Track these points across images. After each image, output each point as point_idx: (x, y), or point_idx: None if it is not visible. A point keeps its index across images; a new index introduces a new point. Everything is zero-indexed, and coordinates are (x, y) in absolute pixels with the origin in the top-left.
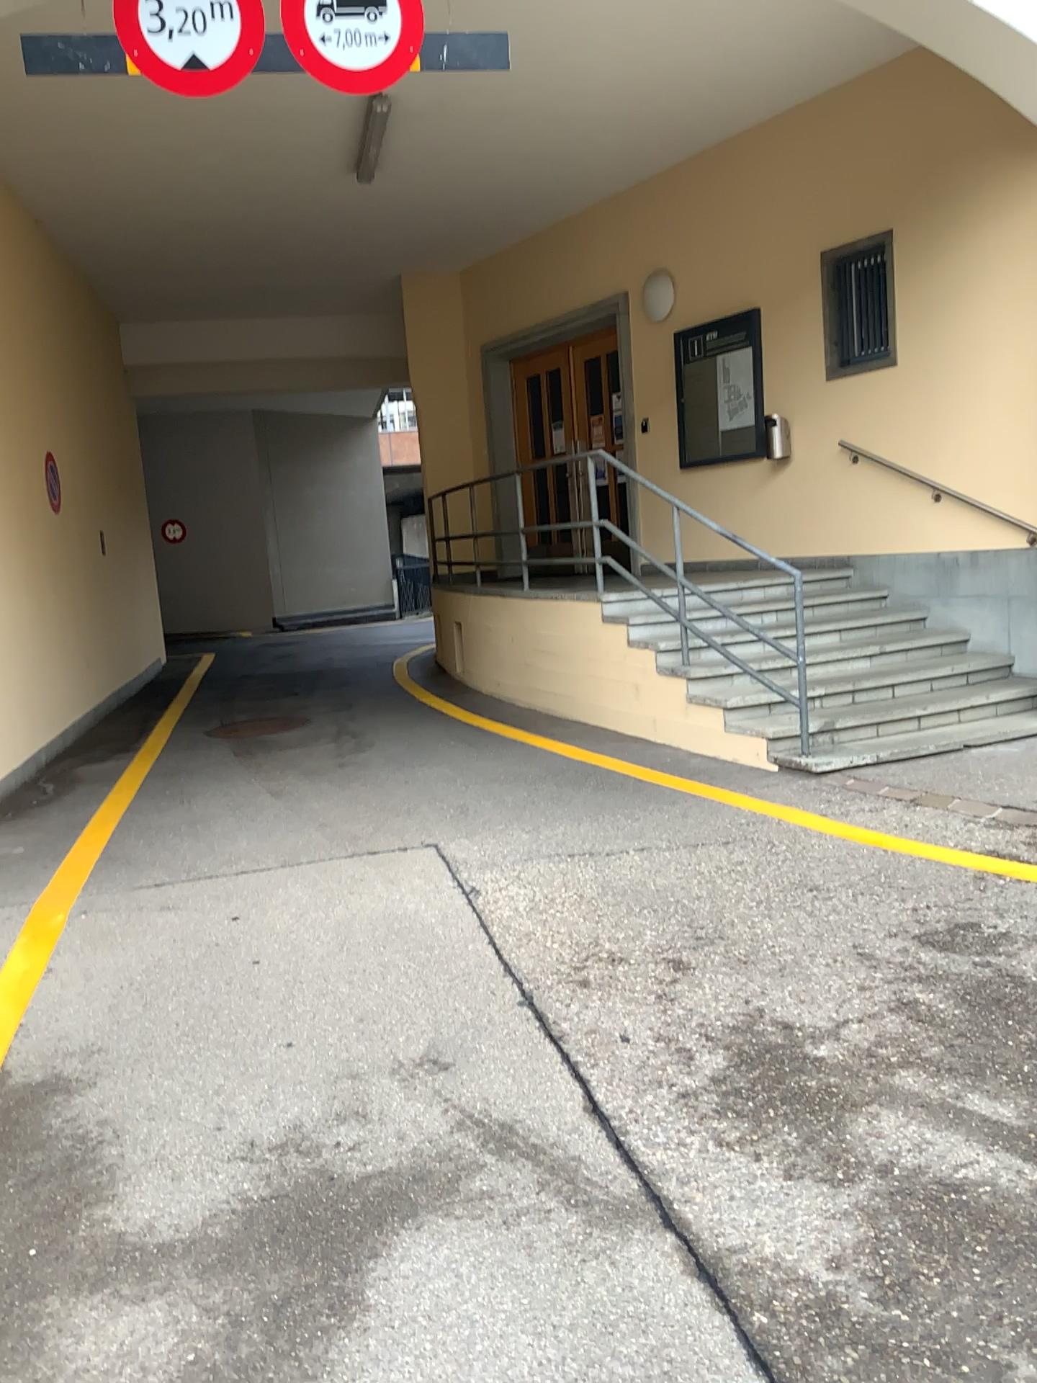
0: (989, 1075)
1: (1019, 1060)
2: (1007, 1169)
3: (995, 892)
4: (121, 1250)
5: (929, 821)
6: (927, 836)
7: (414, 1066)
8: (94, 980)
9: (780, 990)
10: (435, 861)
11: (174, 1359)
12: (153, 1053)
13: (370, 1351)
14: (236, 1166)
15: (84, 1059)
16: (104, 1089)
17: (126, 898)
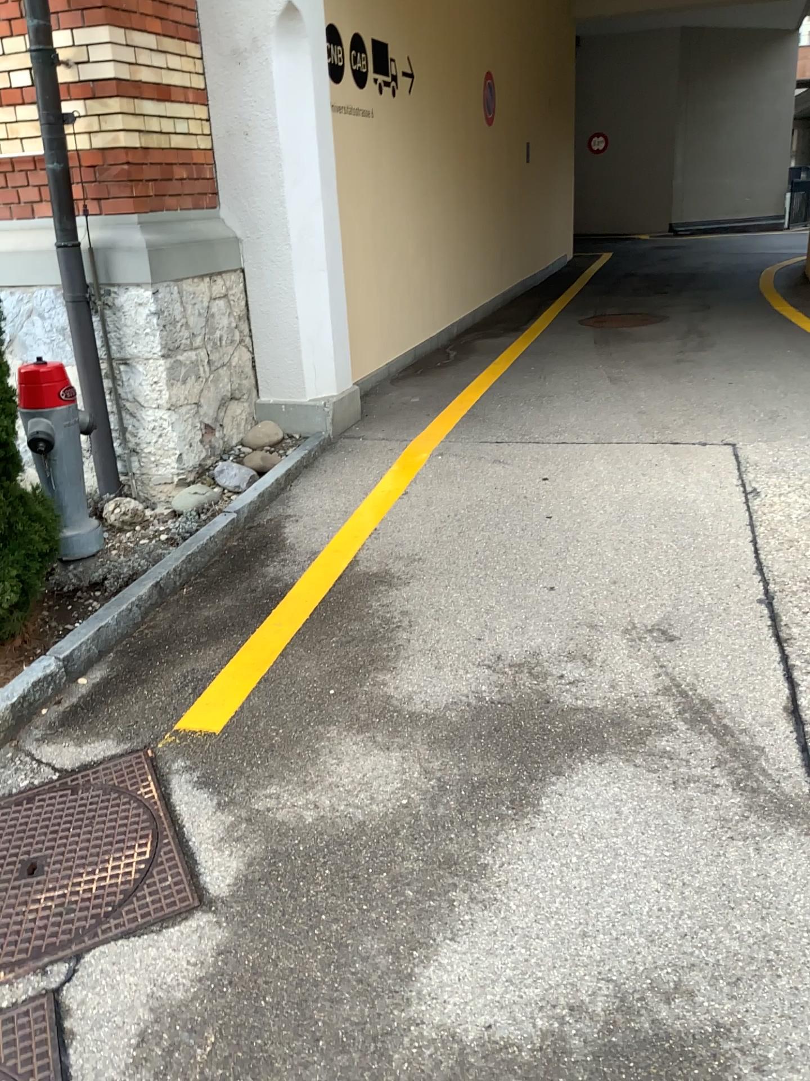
0: None
1: None
2: None
3: None
4: (388, 709)
5: None
6: None
7: (648, 630)
8: (433, 505)
9: None
10: (730, 457)
11: (399, 798)
12: (455, 570)
13: (533, 845)
14: (485, 671)
15: (408, 562)
16: (414, 588)
17: (475, 447)
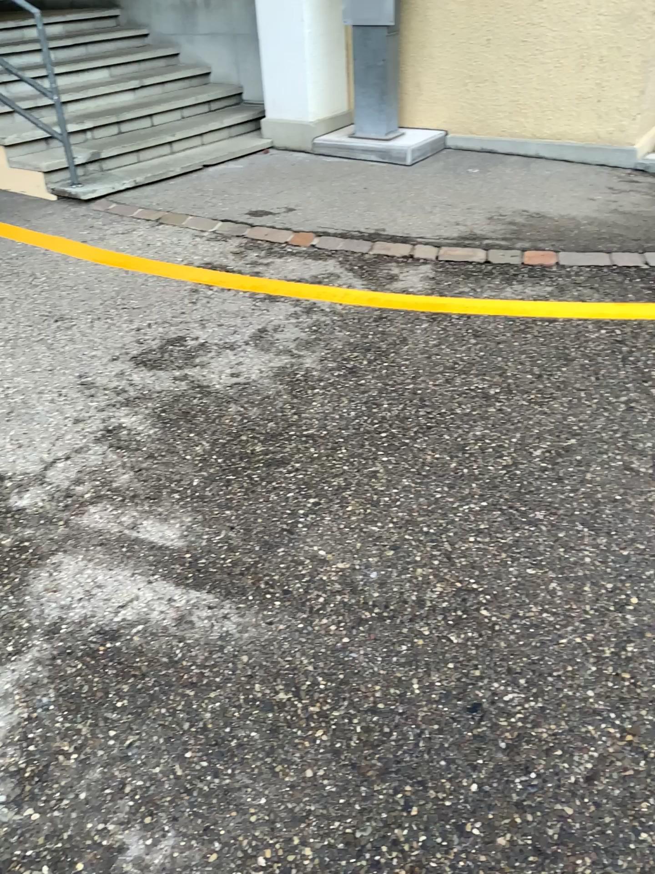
0: (167, 494)
1: (191, 475)
2: (161, 600)
3: (205, 301)
4: None
5: (166, 239)
6: (162, 255)
7: None
8: None
9: (6, 435)
10: None
11: None
12: None
13: None
14: None
15: None
16: None
17: None
